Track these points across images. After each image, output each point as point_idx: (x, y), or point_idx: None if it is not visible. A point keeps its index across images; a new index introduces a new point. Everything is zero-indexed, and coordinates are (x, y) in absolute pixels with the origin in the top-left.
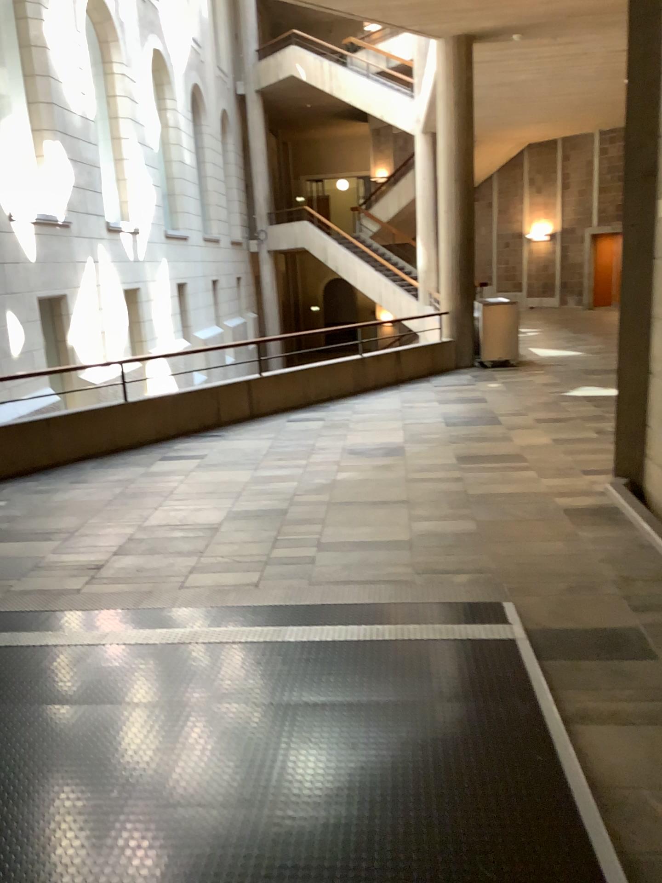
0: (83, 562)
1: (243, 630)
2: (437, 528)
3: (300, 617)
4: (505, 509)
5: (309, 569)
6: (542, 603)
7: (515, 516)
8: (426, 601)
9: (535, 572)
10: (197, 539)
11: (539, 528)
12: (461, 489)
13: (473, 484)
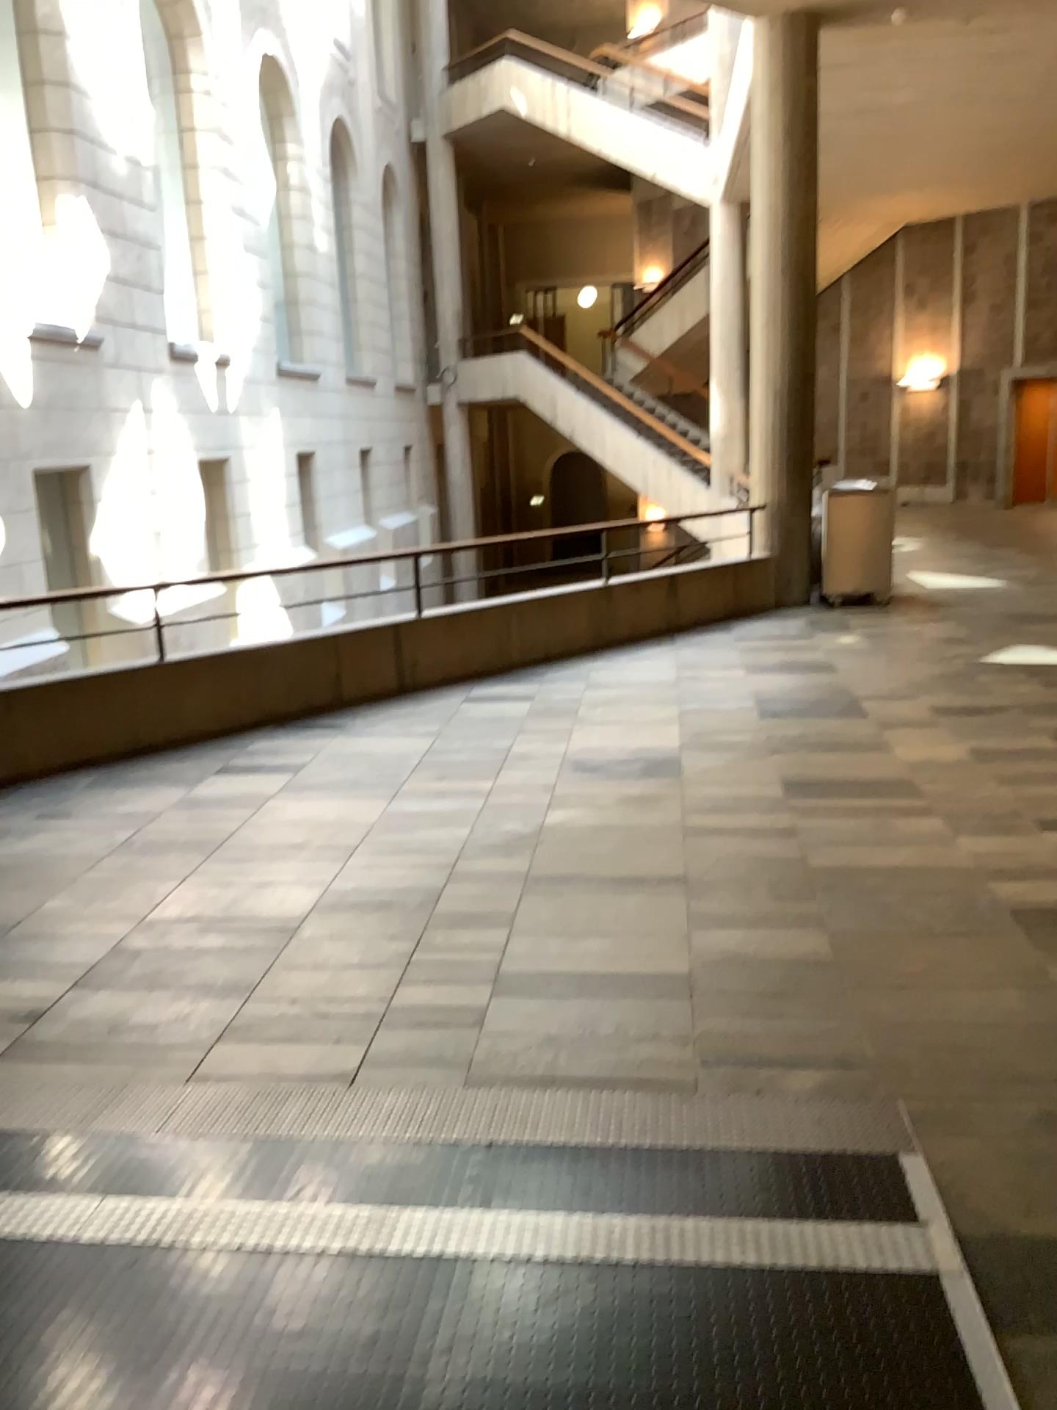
0: (3, 1005)
1: (301, 1212)
2: (746, 947)
3: (434, 1178)
4: (888, 908)
5: (471, 1042)
6: (994, 1166)
7: (910, 925)
8: (725, 1145)
9: (967, 1072)
10: (250, 956)
11: (963, 956)
12: (793, 856)
13: (819, 845)
